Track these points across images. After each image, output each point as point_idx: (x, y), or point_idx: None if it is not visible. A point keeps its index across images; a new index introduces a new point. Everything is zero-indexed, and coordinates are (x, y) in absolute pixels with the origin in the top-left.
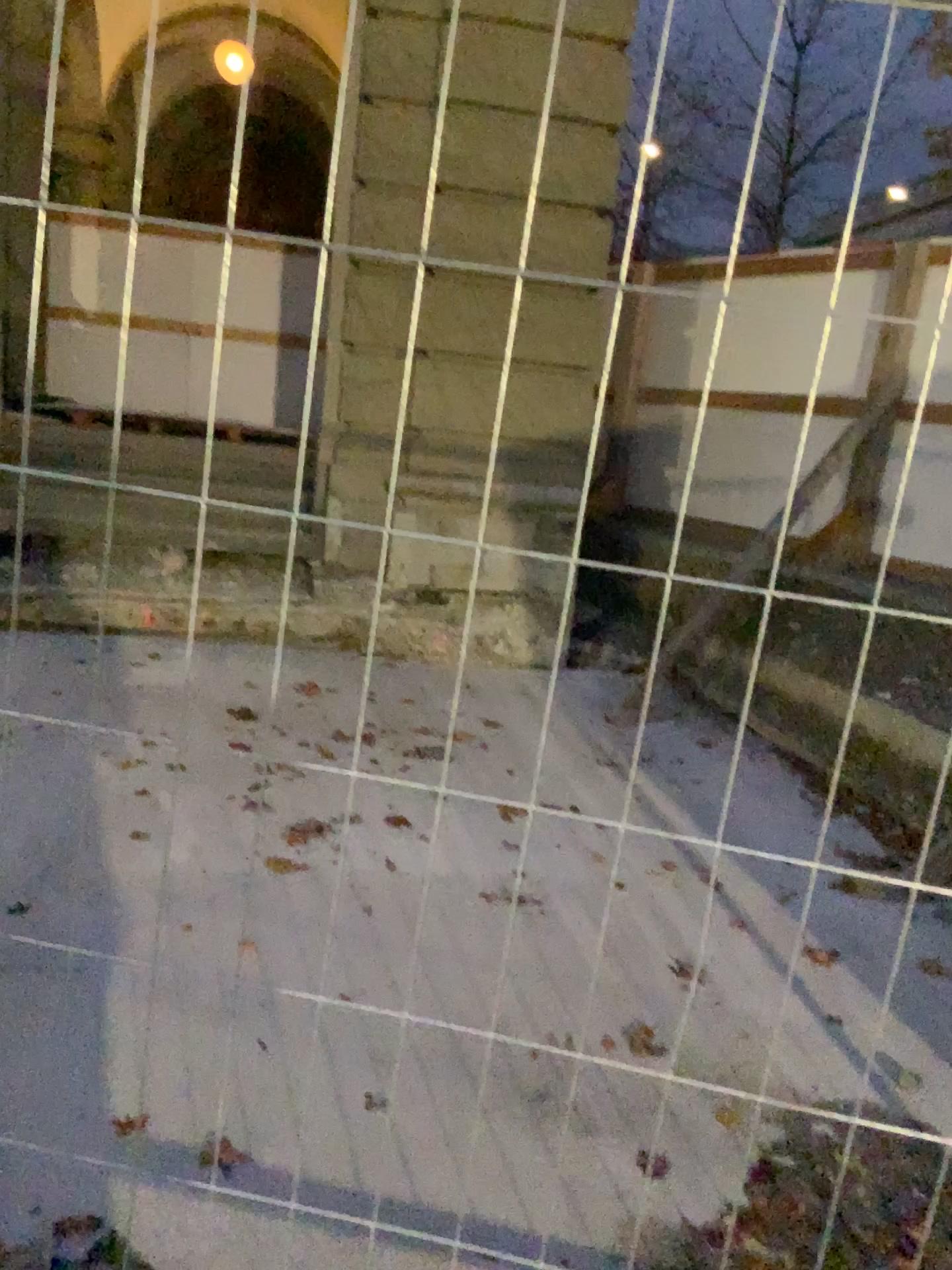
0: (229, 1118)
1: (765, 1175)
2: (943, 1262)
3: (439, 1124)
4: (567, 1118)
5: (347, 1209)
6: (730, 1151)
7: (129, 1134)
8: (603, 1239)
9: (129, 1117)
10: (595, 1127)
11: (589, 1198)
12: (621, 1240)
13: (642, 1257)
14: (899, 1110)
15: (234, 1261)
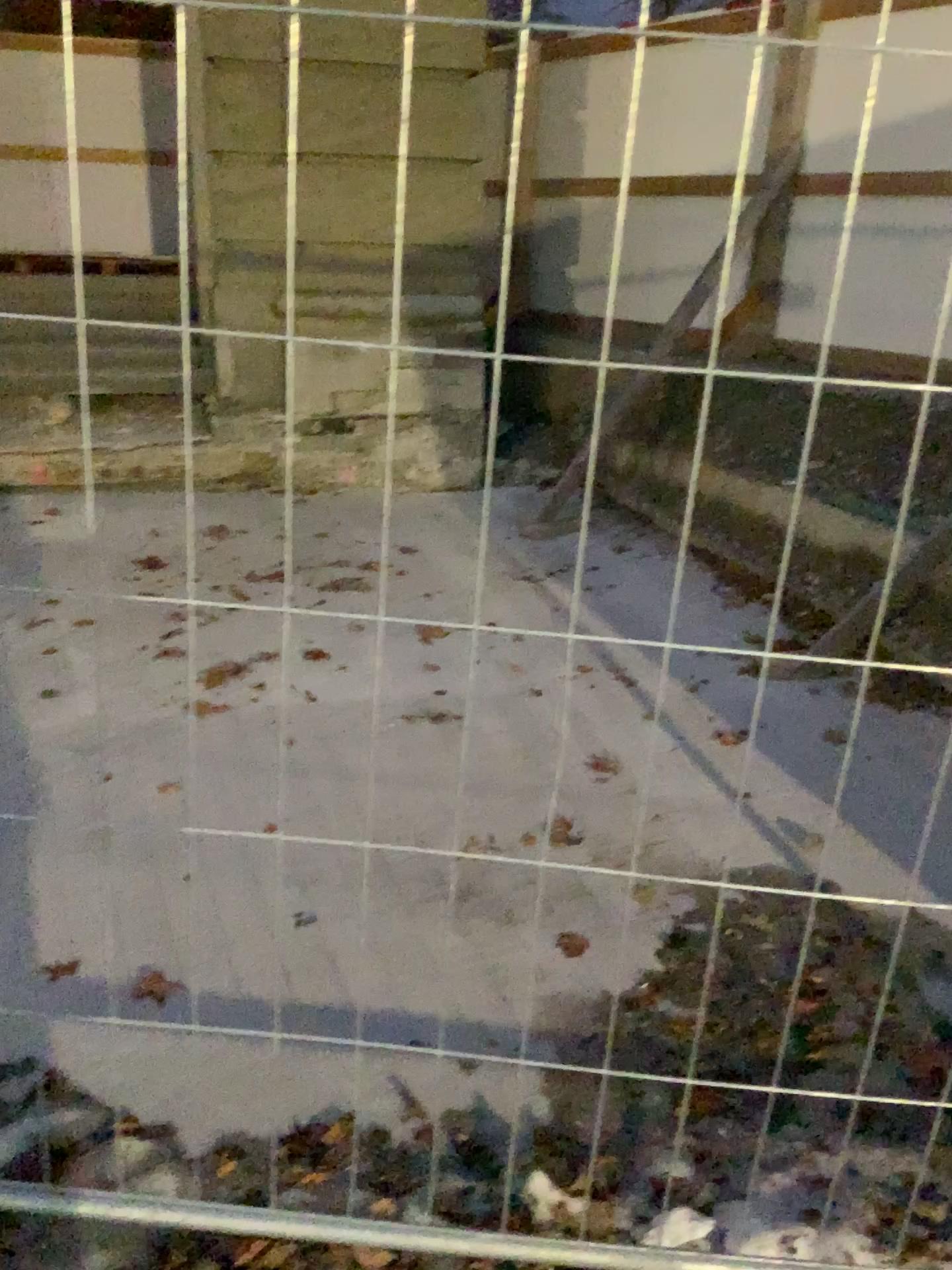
0: (154, 954)
1: (673, 943)
2: (835, 998)
3: (362, 936)
4: (485, 915)
5: (273, 1022)
6: (640, 926)
7: (56, 981)
8: (521, 1018)
9: (54, 966)
10: (512, 920)
11: (507, 984)
12: (538, 1017)
13: (558, 1029)
14: (797, 871)
15: (168, 1082)
